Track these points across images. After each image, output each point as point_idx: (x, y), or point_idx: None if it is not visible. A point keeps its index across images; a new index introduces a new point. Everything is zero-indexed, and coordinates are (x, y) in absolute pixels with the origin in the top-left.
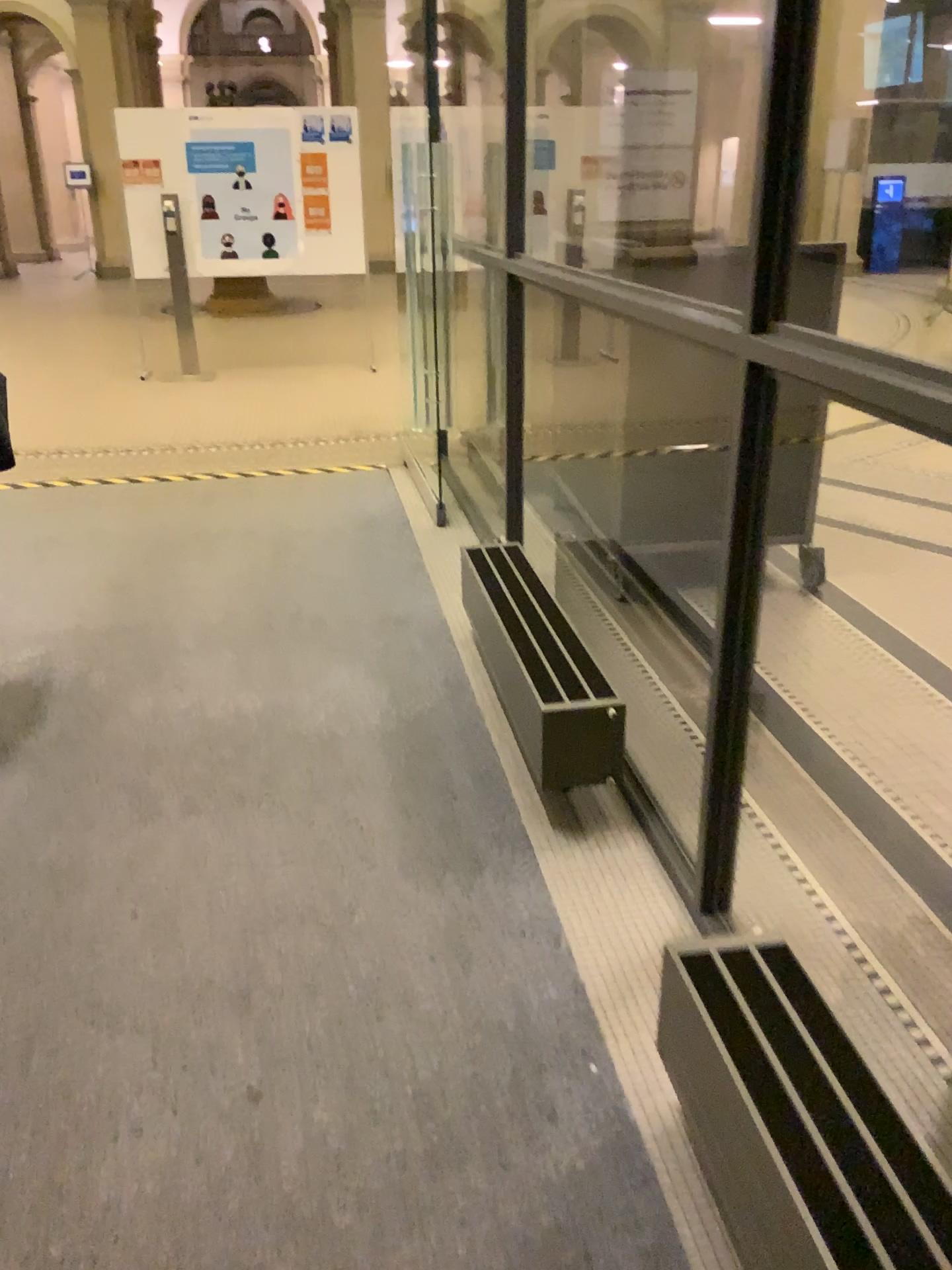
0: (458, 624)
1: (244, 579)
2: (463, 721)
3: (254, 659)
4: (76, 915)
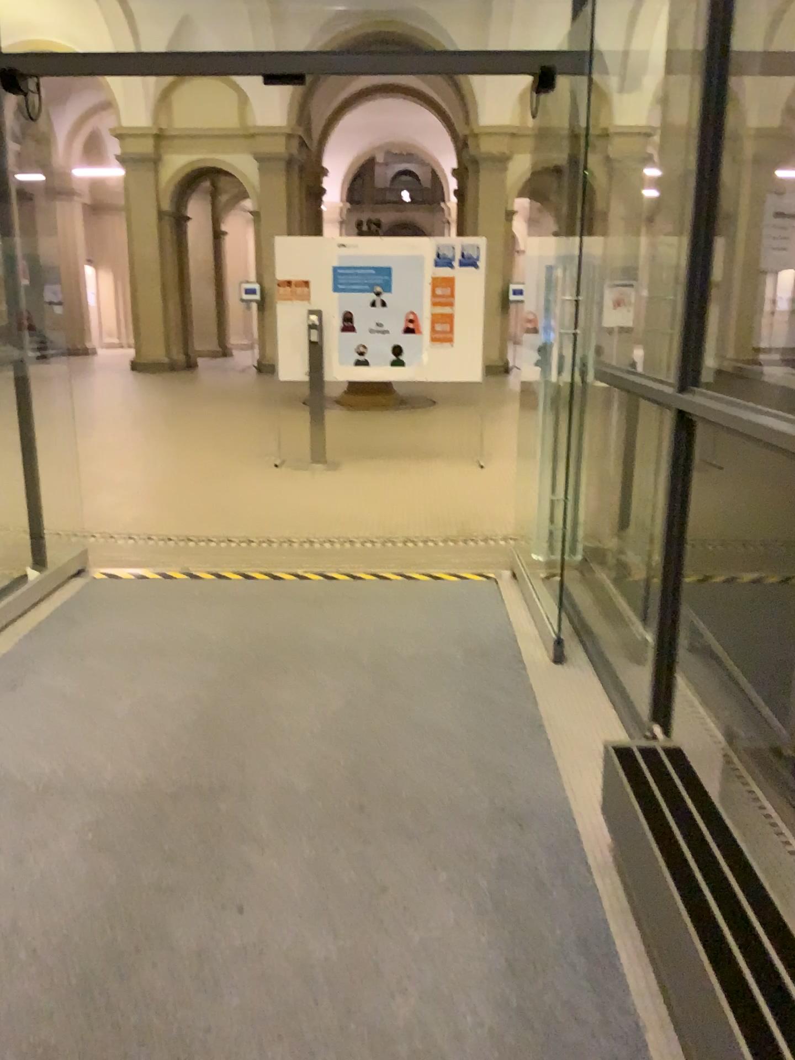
0: (593, 837)
1: (341, 729)
2: (619, 1051)
3: (339, 869)
4: None
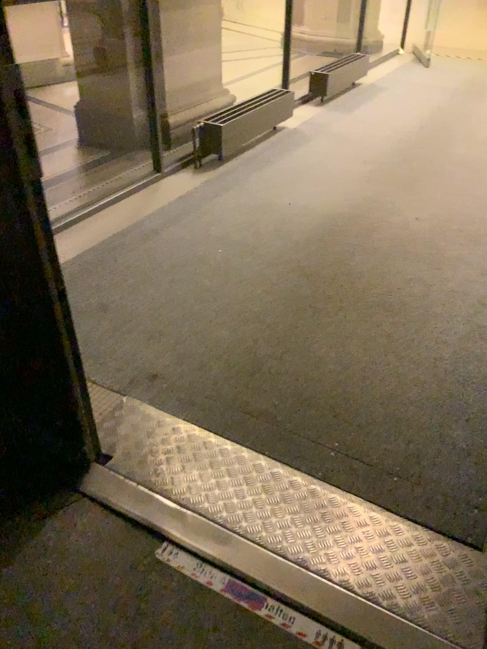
0: None
1: None
2: None
3: None
4: (435, 126)
